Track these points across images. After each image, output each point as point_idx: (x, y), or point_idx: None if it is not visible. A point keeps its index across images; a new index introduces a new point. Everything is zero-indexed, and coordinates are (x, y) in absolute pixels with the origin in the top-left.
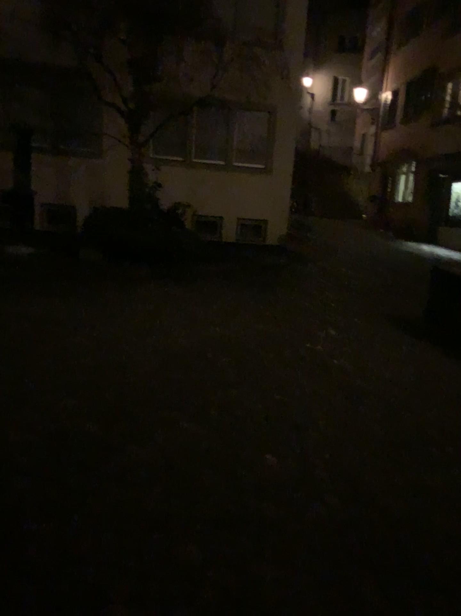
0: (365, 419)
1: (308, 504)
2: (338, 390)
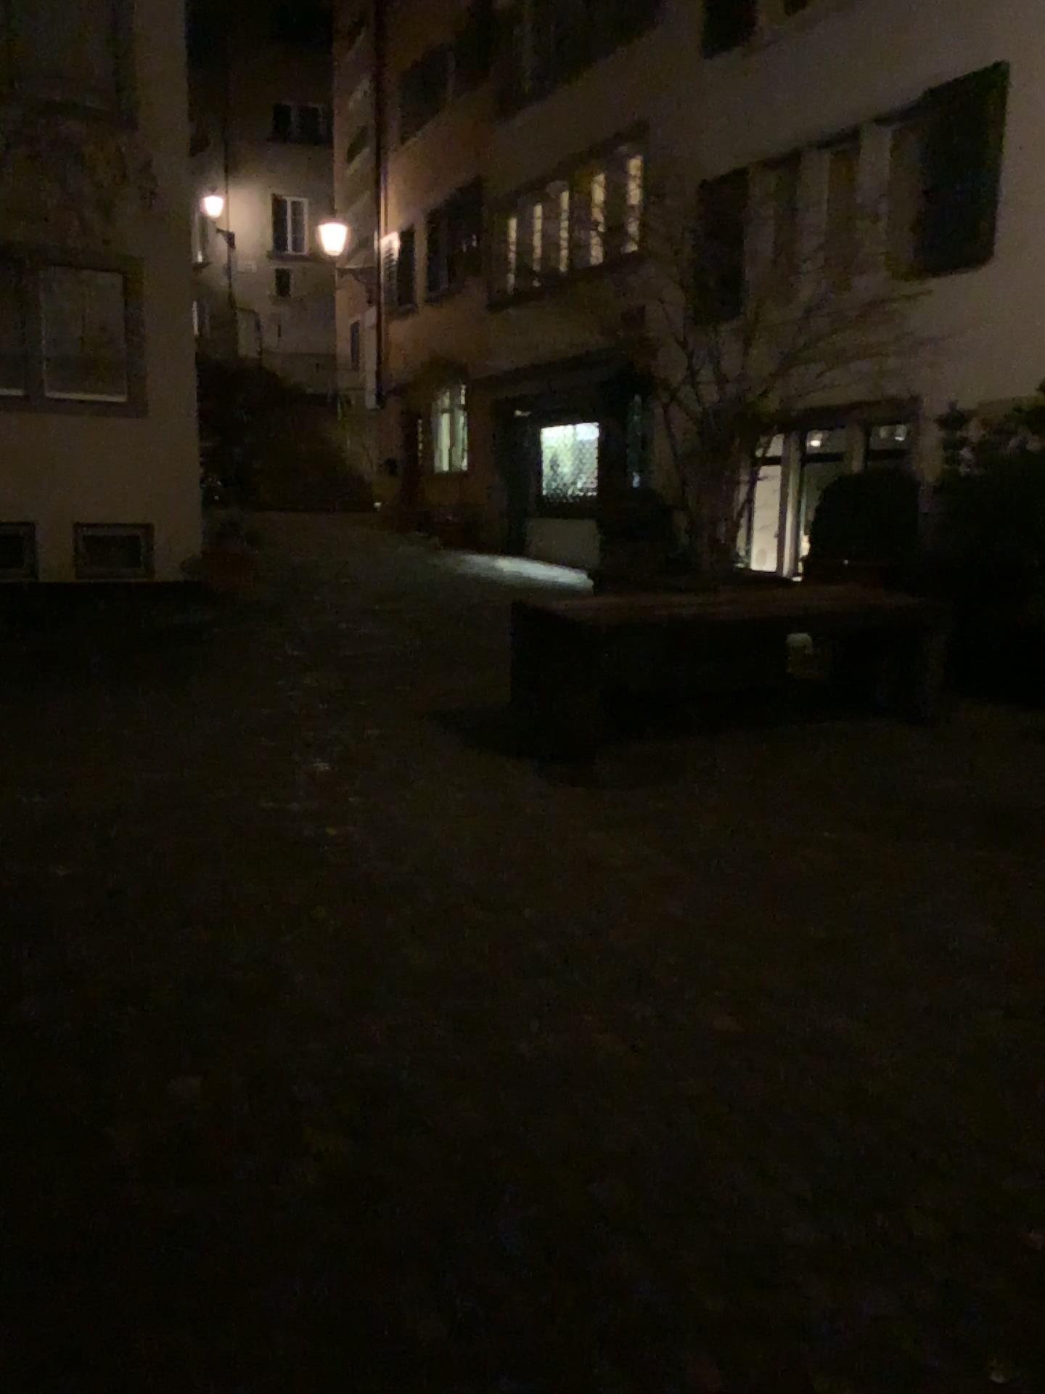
0: (404, 949)
1: (286, 1169)
2: (341, 896)
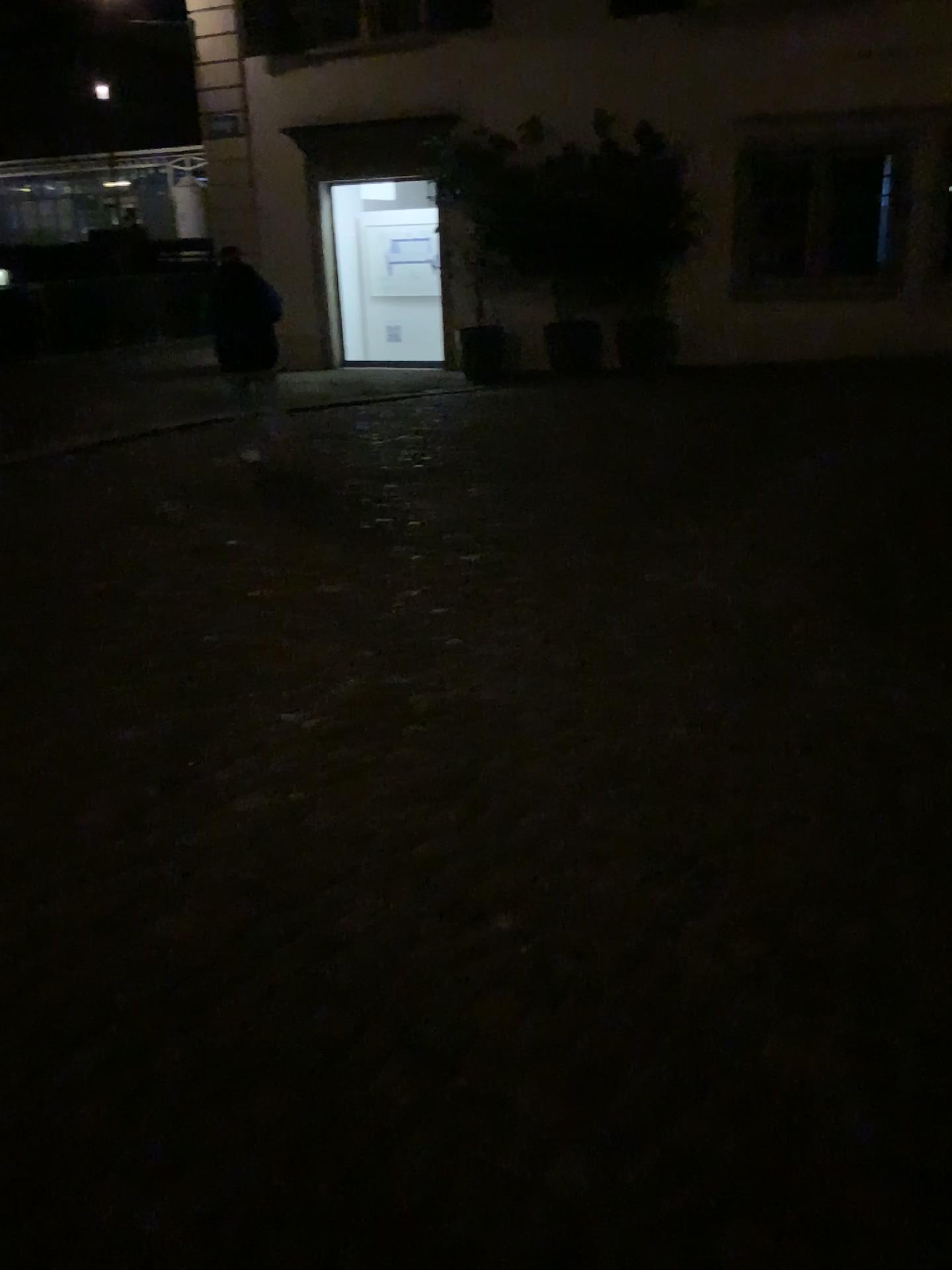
0: None
1: None
2: None
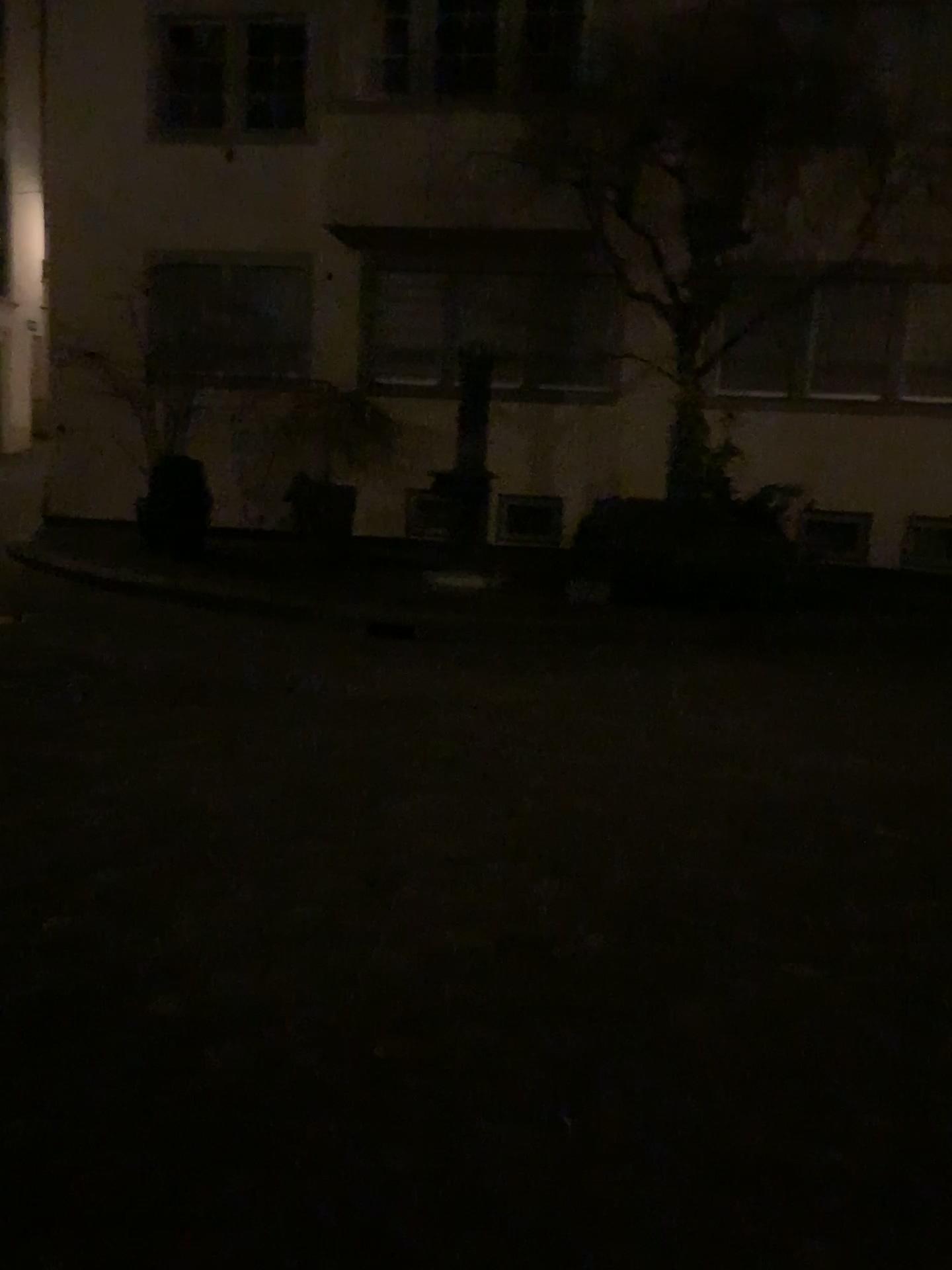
0: None
1: None
2: None
